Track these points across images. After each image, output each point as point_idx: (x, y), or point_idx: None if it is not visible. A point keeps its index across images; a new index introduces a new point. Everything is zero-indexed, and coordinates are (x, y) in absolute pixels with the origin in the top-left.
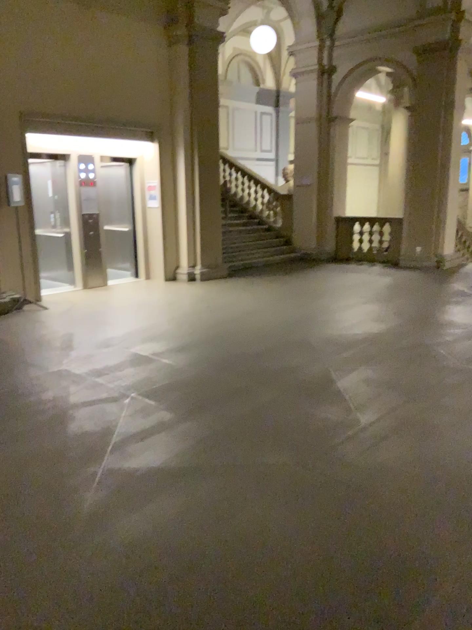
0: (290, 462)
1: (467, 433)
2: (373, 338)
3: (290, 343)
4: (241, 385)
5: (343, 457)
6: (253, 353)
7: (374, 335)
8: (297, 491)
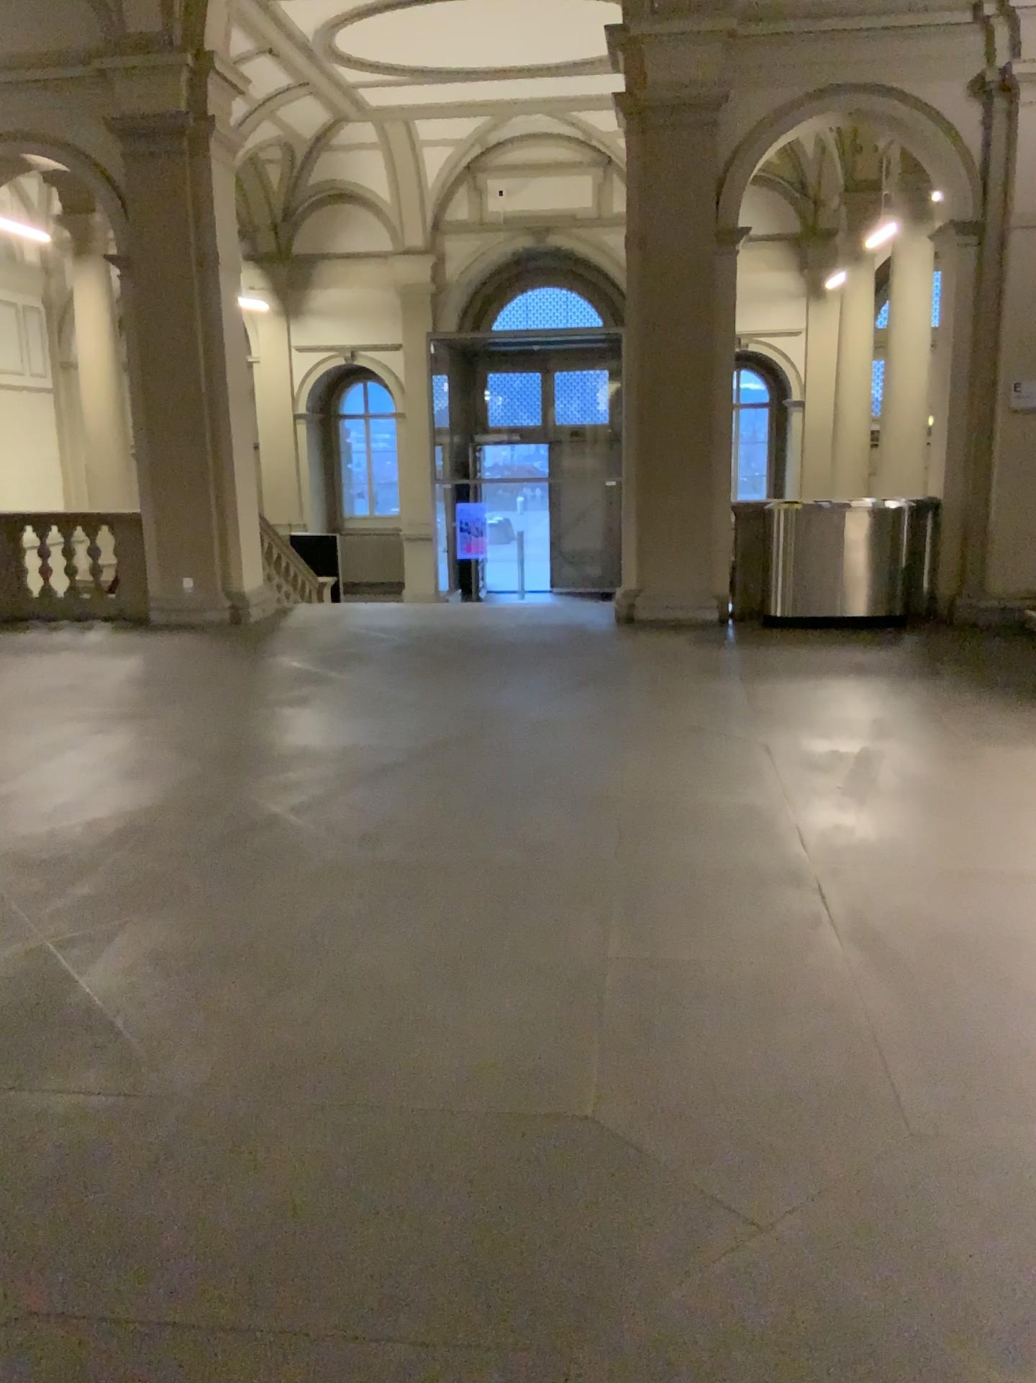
0: None
1: (428, 1033)
2: (137, 823)
3: None
4: None
5: (147, 1219)
6: None
7: (137, 813)
8: None
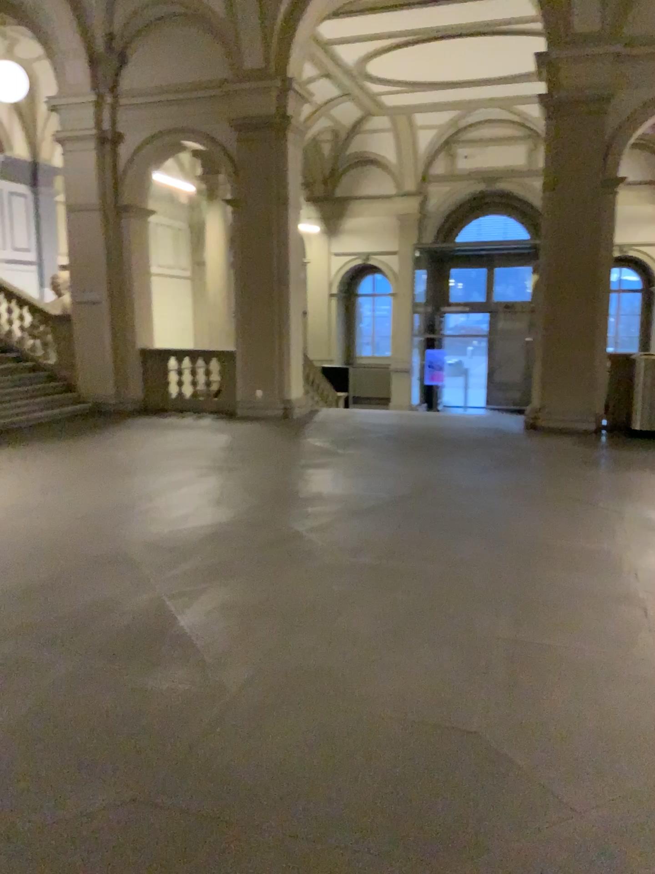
0: (114, 797)
1: (381, 673)
2: (219, 532)
3: (90, 558)
4: (6, 651)
5: (207, 762)
6: (25, 584)
7: (220, 526)
8: (134, 861)
